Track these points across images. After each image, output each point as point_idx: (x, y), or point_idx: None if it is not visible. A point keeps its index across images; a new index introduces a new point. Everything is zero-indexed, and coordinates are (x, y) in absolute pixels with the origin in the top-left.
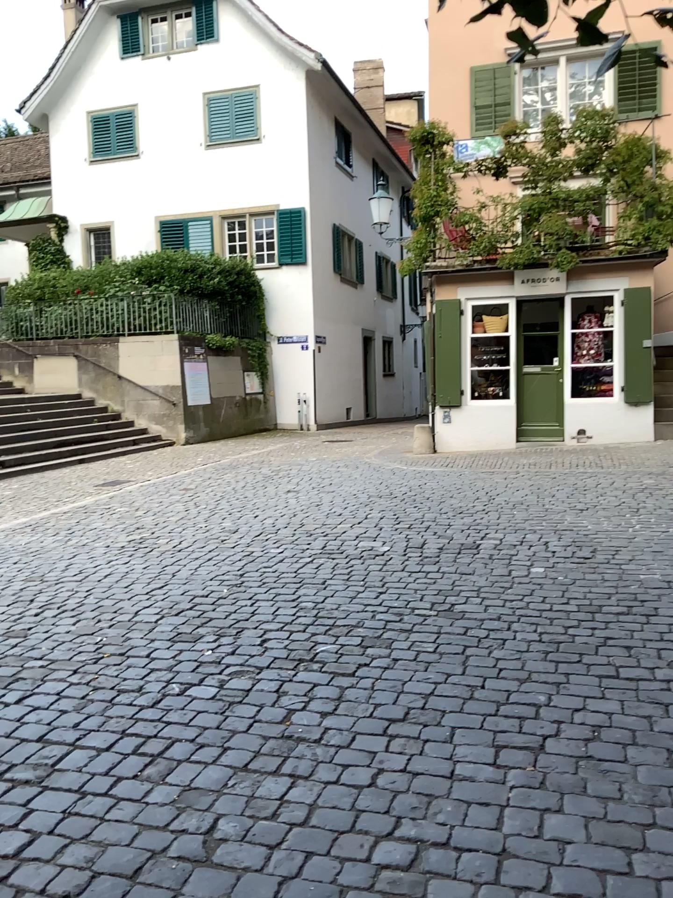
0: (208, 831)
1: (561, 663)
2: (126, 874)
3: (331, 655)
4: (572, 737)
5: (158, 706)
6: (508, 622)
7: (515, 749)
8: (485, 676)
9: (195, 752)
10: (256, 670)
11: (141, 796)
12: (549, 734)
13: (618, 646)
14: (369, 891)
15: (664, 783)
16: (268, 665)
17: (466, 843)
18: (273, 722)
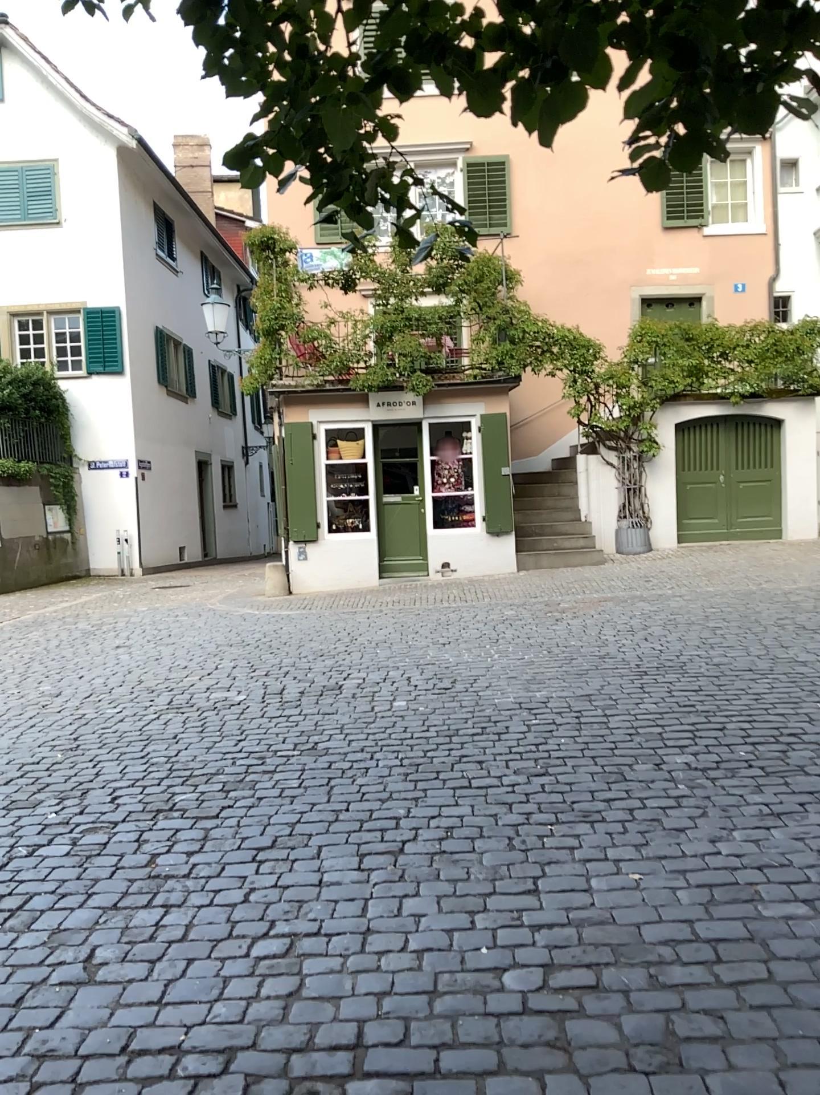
0: (87, 957)
1: (420, 781)
2: (10, 1001)
3: (192, 800)
4: (428, 838)
5: (8, 866)
6: (370, 753)
7: (377, 854)
8: (349, 800)
9: (59, 899)
10: (113, 822)
11: (8, 942)
12: (408, 838)
13: (472, 762)
14: (251, 973)
15: (503, 861)
16: (124, 816)
17: (335, 927)
18: (139, 864)
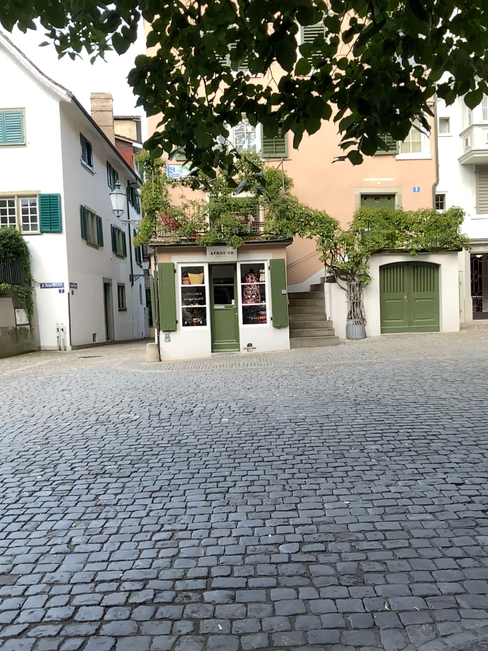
0: (69, 541)
1: (236, 458)
2: (32, 560)
3: (115, 468)
4: (241, 485)
5: (20, 500)
6: (209, 444)
7: (215, 493)
8: (199, 468)
9: (50, 515)
10: (73, 479)
11: (27, 534)
12: (230, 485)
13: (264, 449)
14: (153, 546)
15: (280, 495)
16: (79, 476)
17: (195, 526)
18: (90, 499)
